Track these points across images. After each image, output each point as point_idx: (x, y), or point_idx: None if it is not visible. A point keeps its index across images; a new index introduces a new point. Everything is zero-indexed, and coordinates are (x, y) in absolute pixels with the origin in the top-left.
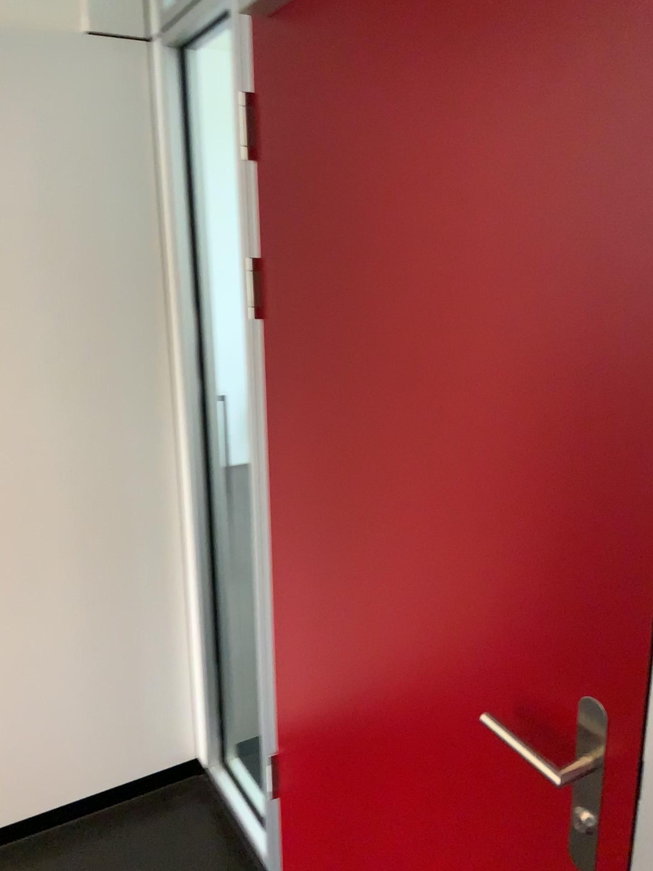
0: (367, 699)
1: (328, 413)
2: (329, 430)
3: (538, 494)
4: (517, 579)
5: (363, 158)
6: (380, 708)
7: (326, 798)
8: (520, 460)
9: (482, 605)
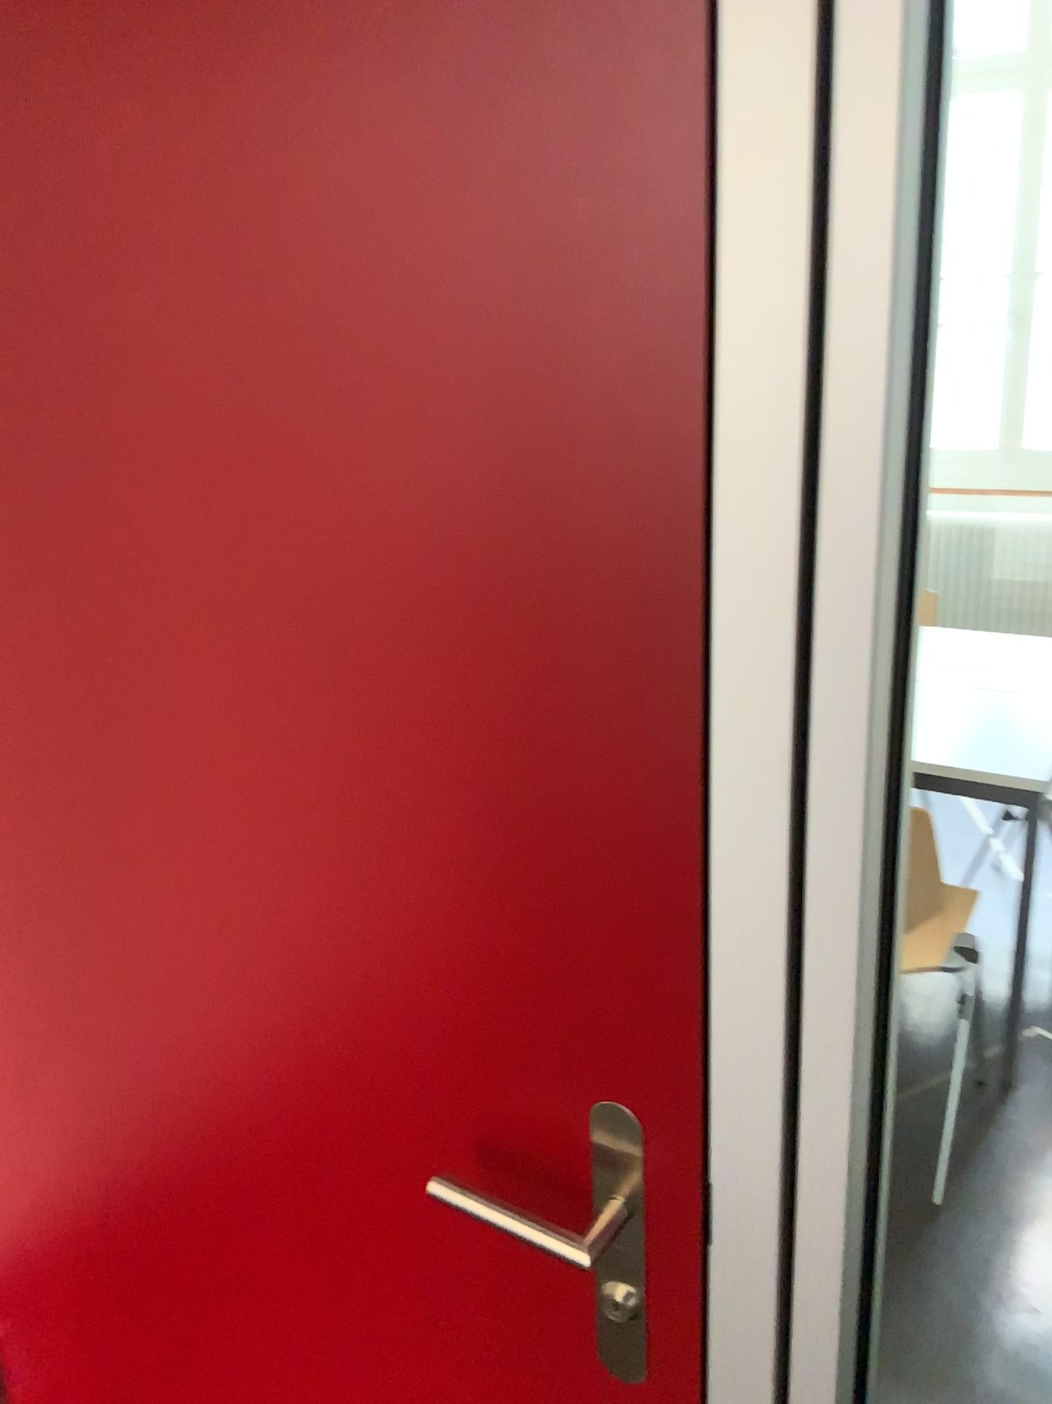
0: (172, 1199)
1: (5, 674)
2: (11, 706)
3: (477, 772)
4: (452, 928)
5: (12, 141)
6: (200, 1209)
7: (108, 1394)
8: (437, 716)
9: (389, 987)
